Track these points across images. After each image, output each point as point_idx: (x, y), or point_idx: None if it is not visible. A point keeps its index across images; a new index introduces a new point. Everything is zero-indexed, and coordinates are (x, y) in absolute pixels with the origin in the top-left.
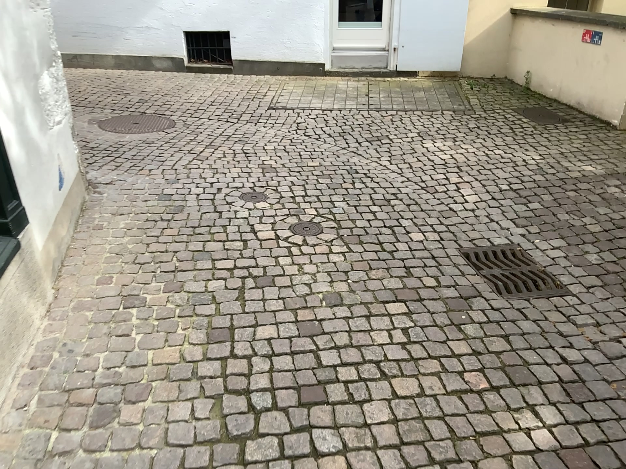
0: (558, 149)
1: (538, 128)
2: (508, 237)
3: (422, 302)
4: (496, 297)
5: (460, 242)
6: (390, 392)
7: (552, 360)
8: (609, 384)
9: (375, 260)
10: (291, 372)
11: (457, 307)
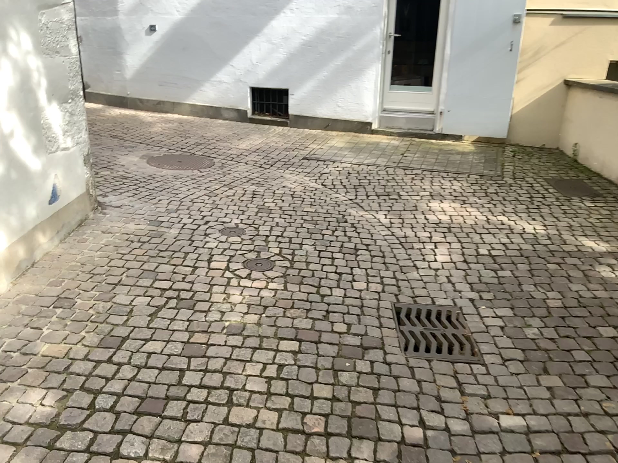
0: (570, 221)
1: (563, 199)
2: (454, 299)
3: (318, 345)
4: (397, 353)
5: (399, 297)
6: (223, 418)
7: (407, 420)
8: (452, 454)
9: (302, 301)
10: (149, 383)
11: (349, 354)
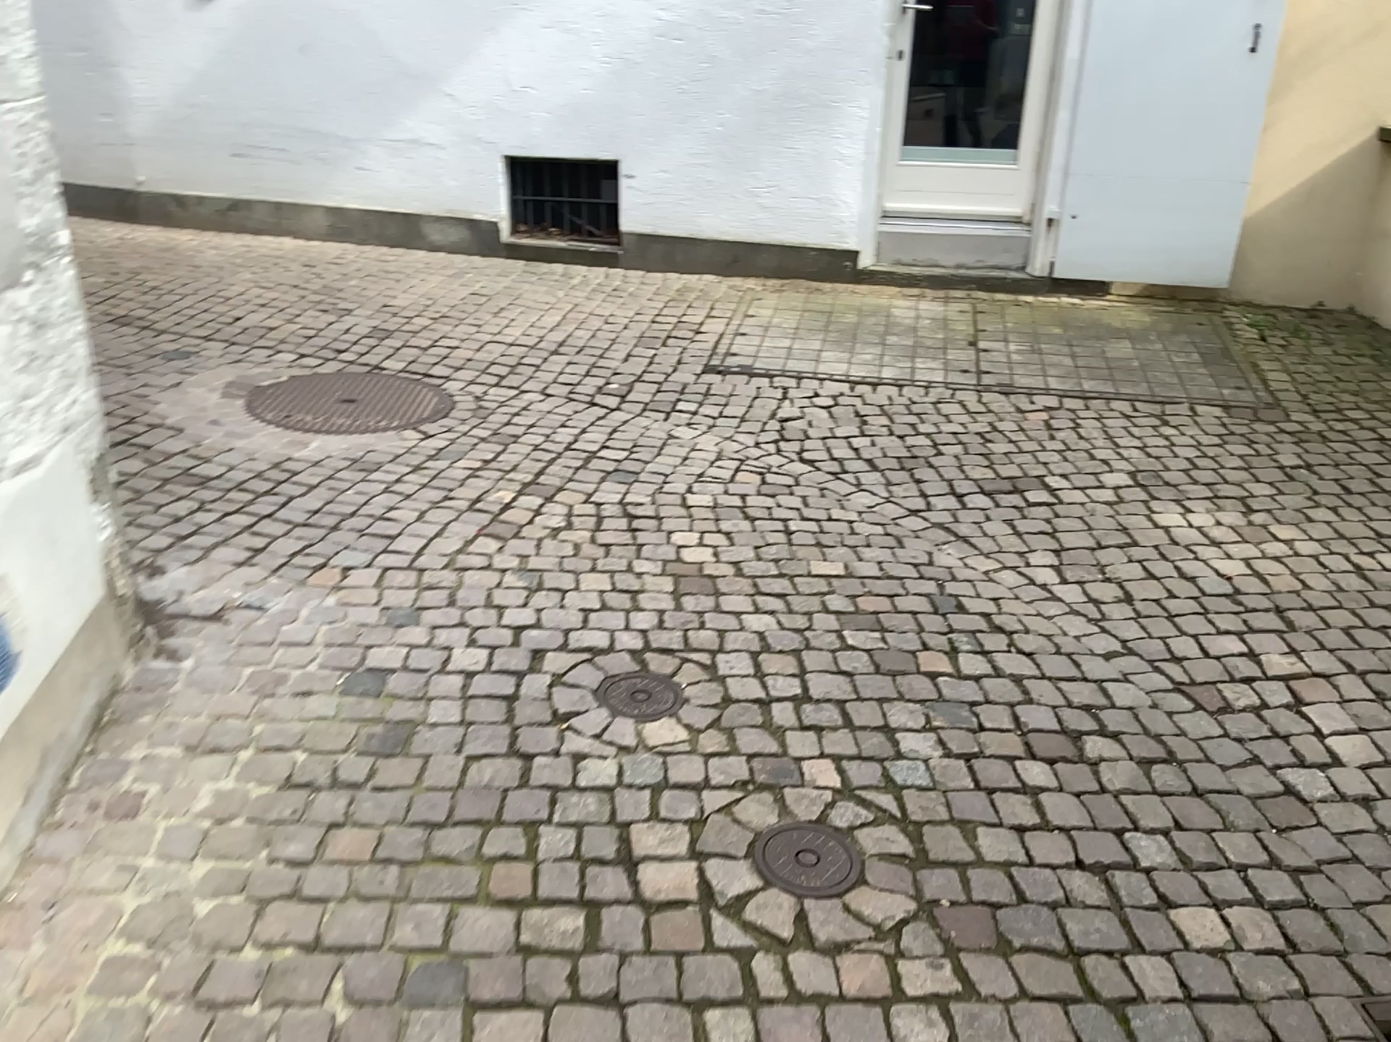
0: None
1: None
2: None
3: None
4: None
5: (1363, 968)
6: None
7: None
8: None
9: None
10: None
11: None
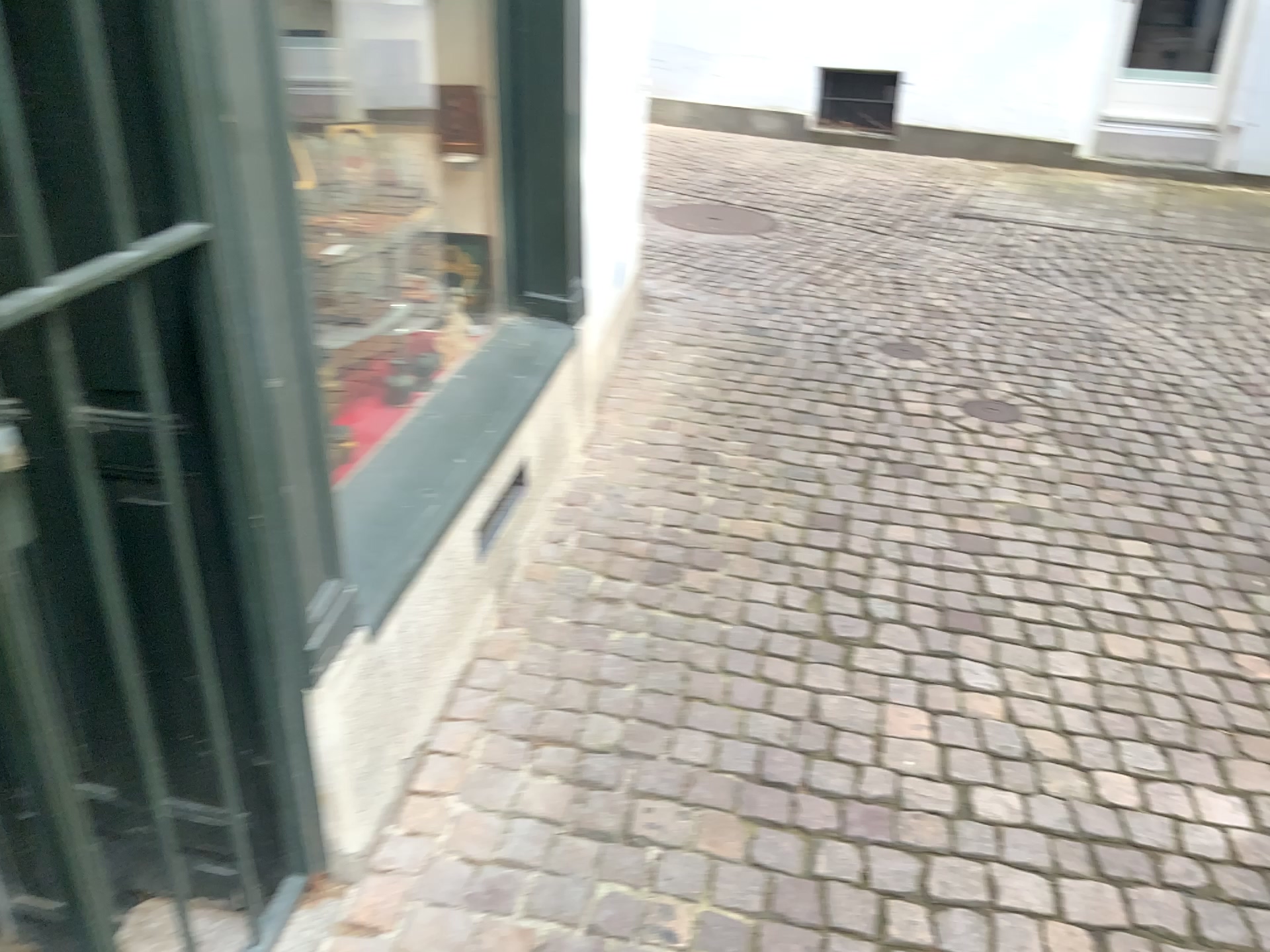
0: None
1: None
2: None
3: (1185, 549)
4: None
5: None
6: (1095, 648)
7: None
8: None
9: (1110, 477)
10: (936, 587)
11: (1252, 568)
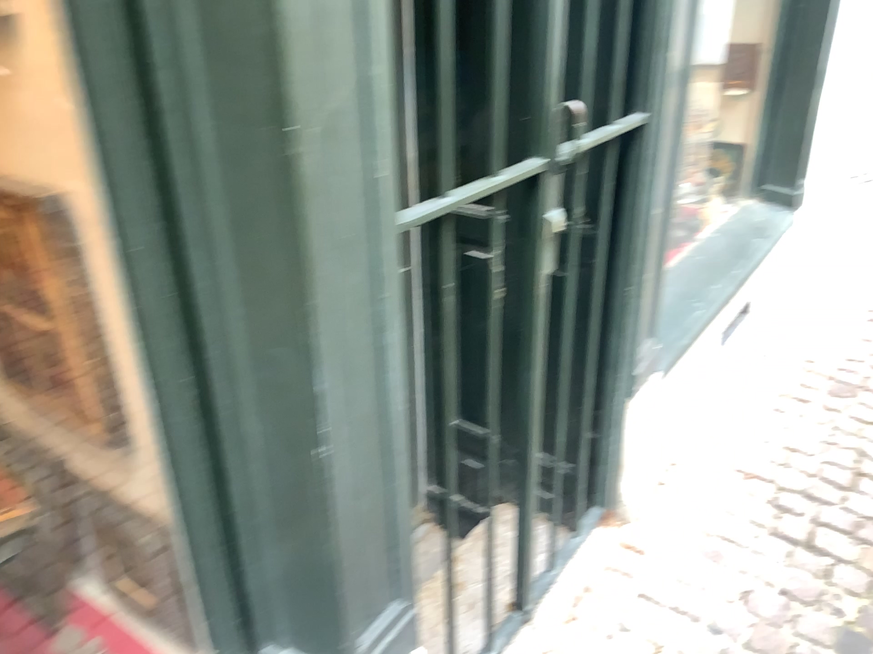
0: None
1: None
2: None
3: None
4: None
5: None
6: None
7: None
8: None
9: None
10: None
11: None
